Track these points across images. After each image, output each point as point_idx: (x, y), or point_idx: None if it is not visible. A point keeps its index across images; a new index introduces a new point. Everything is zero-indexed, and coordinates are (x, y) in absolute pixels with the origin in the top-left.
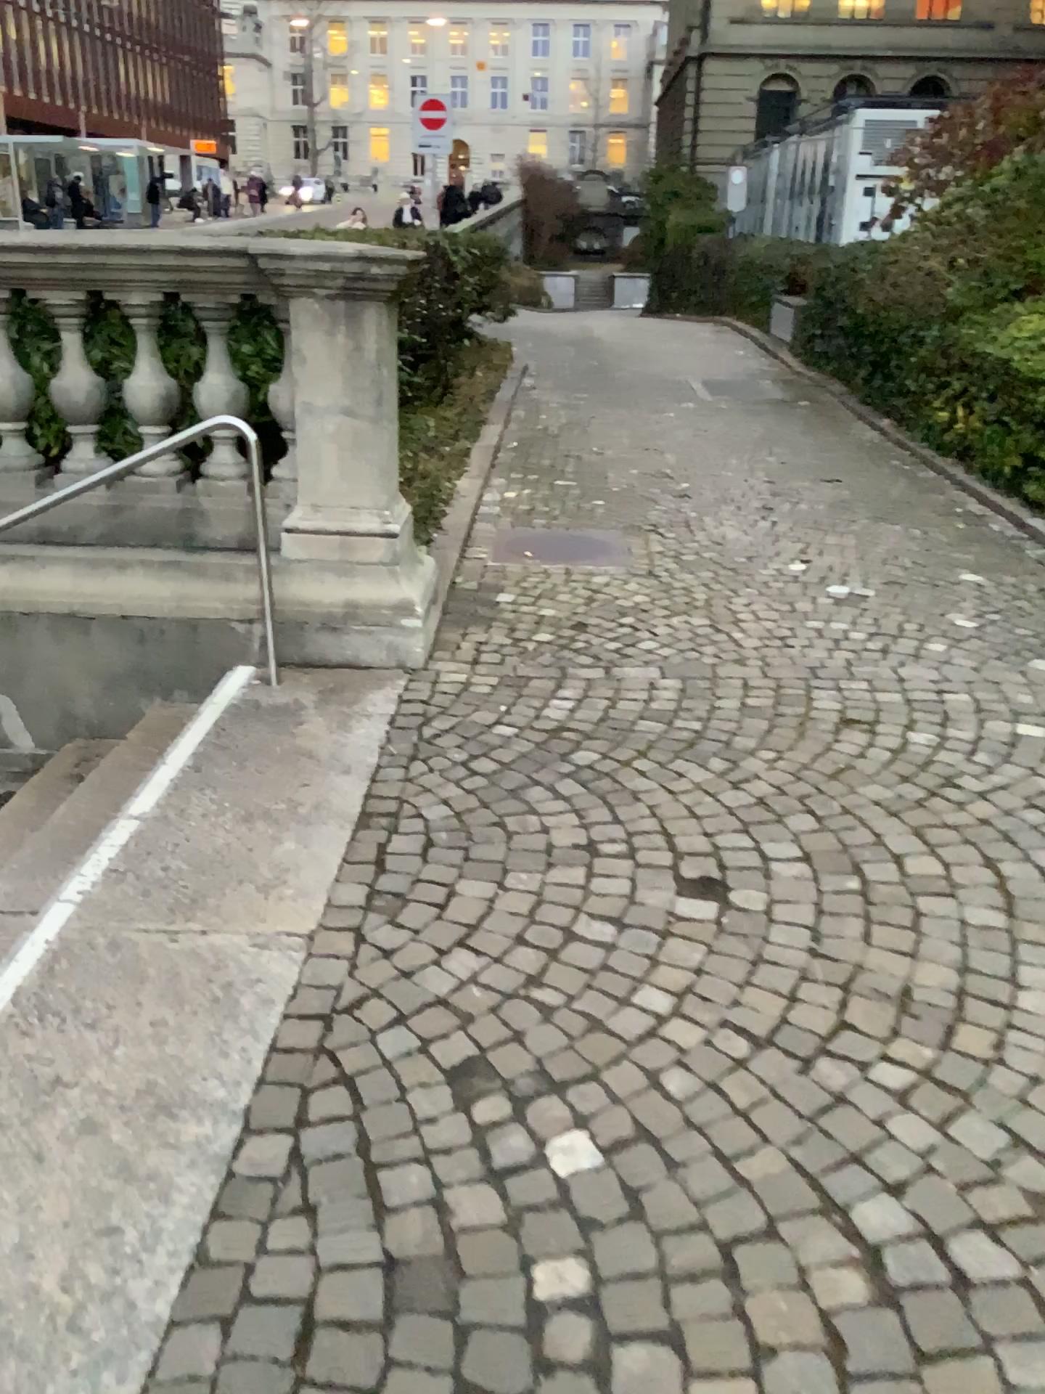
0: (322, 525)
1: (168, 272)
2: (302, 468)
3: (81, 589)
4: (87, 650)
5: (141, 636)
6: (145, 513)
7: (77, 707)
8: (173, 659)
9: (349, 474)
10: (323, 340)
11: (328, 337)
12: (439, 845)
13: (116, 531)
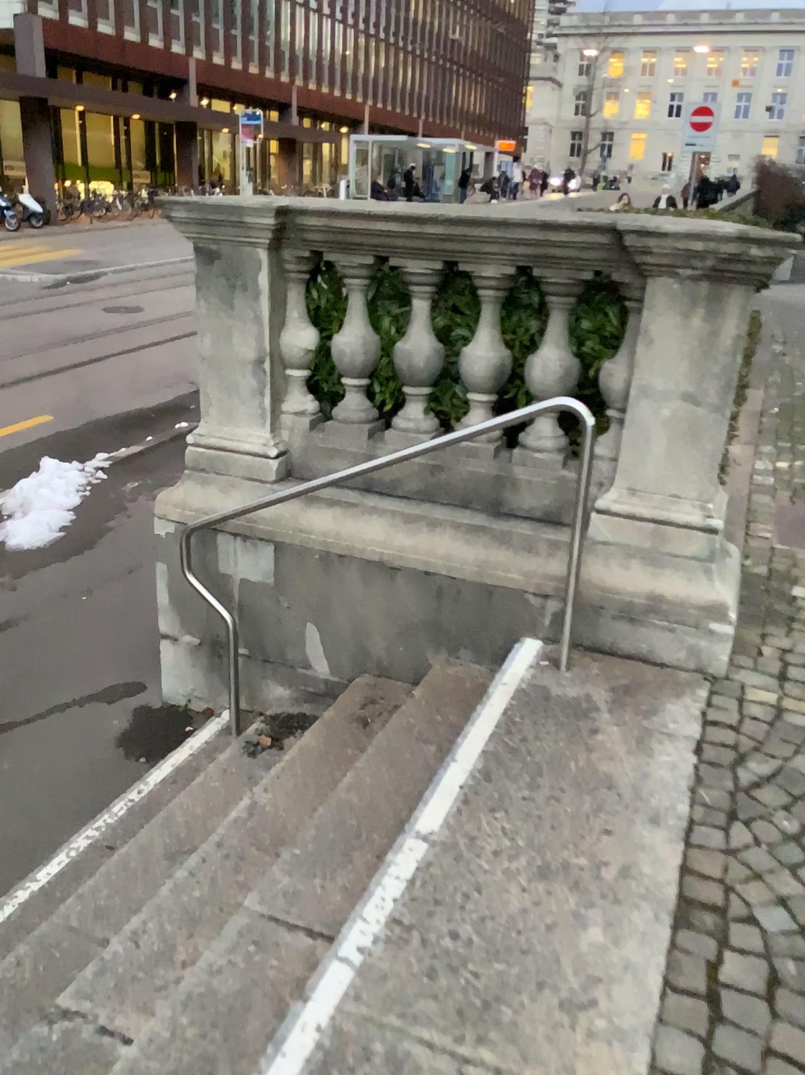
0: (637, 513)
1: (522, 246)
2: (627, 453)
3: (392, 544)
4: (388, 600)
5: (440, 595)
6: (460, 476)
7: (371, 651)
8: (468, 623)
9: (676, 465)
10: (674, 325)
11: (681, 322)
12: (792, 989)
13: (431, 490)
